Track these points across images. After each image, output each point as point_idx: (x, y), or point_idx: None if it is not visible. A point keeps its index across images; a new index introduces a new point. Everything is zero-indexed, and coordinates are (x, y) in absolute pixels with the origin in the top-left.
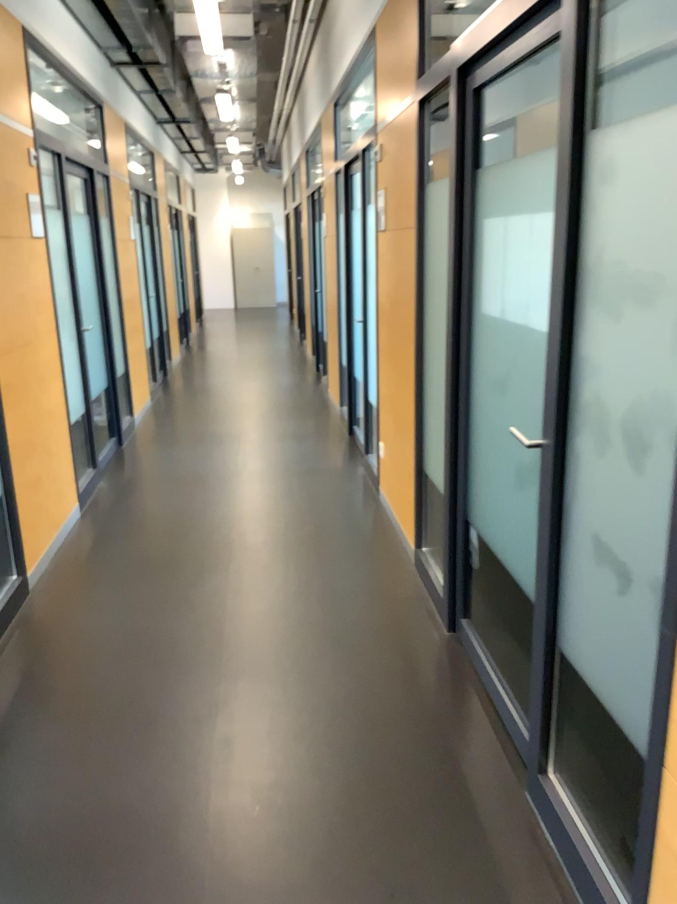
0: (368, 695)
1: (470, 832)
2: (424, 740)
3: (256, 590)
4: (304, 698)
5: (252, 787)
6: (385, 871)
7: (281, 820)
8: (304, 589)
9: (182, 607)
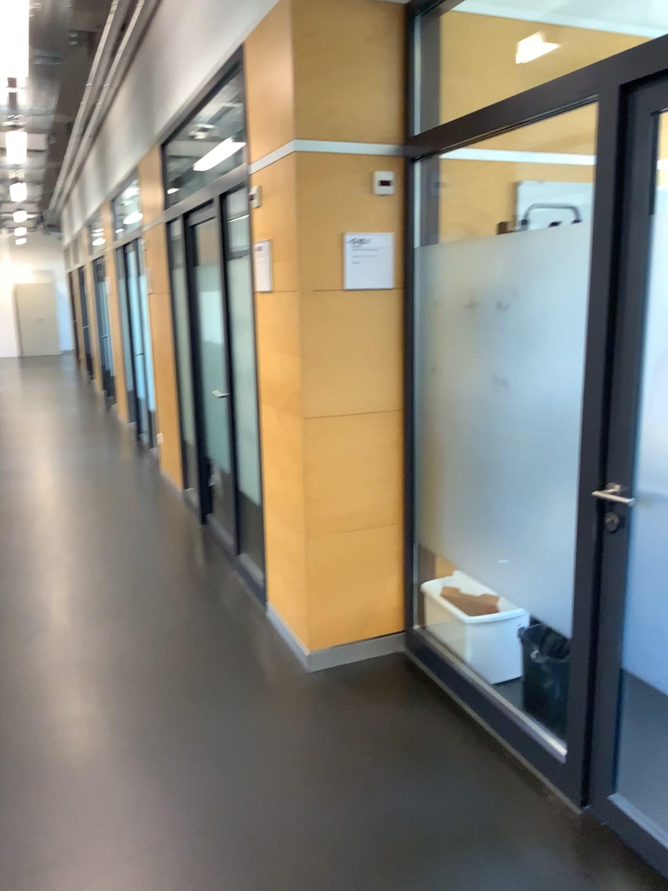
0: (152, 551)
1: (204, 585)
2: (183, 562)
3: (79, 519)
4: (115, 556)
5: (90, 585)
6: (161, 599)
7: (108, 592)
8: (110, 517)
9: (30, 530)
